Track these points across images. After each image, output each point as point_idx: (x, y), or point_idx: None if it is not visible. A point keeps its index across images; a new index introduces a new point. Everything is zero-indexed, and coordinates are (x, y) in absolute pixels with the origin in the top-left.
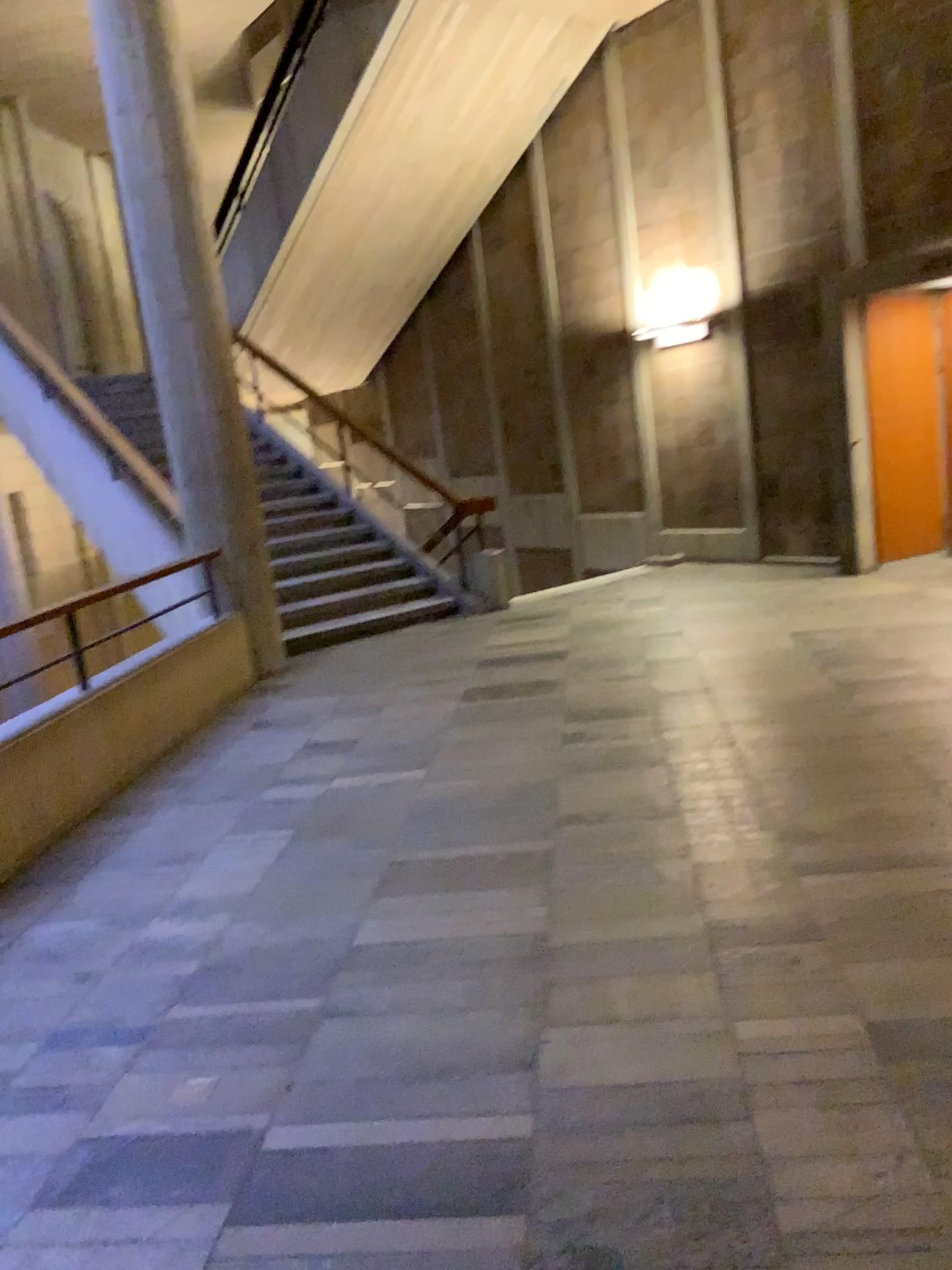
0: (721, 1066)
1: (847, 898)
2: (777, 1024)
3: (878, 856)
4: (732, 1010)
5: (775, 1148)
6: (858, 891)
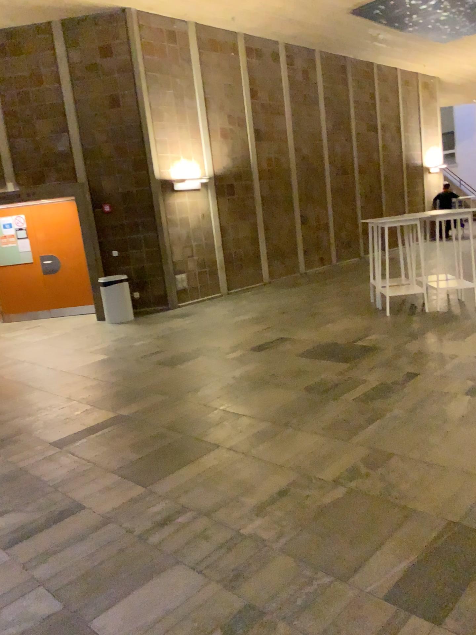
0: (10, 466)
1: (26, 420)
2: (22, 451)
3: (30, 408)
4: (4, 455)
5: (38, 472)
6: (29, 418)
